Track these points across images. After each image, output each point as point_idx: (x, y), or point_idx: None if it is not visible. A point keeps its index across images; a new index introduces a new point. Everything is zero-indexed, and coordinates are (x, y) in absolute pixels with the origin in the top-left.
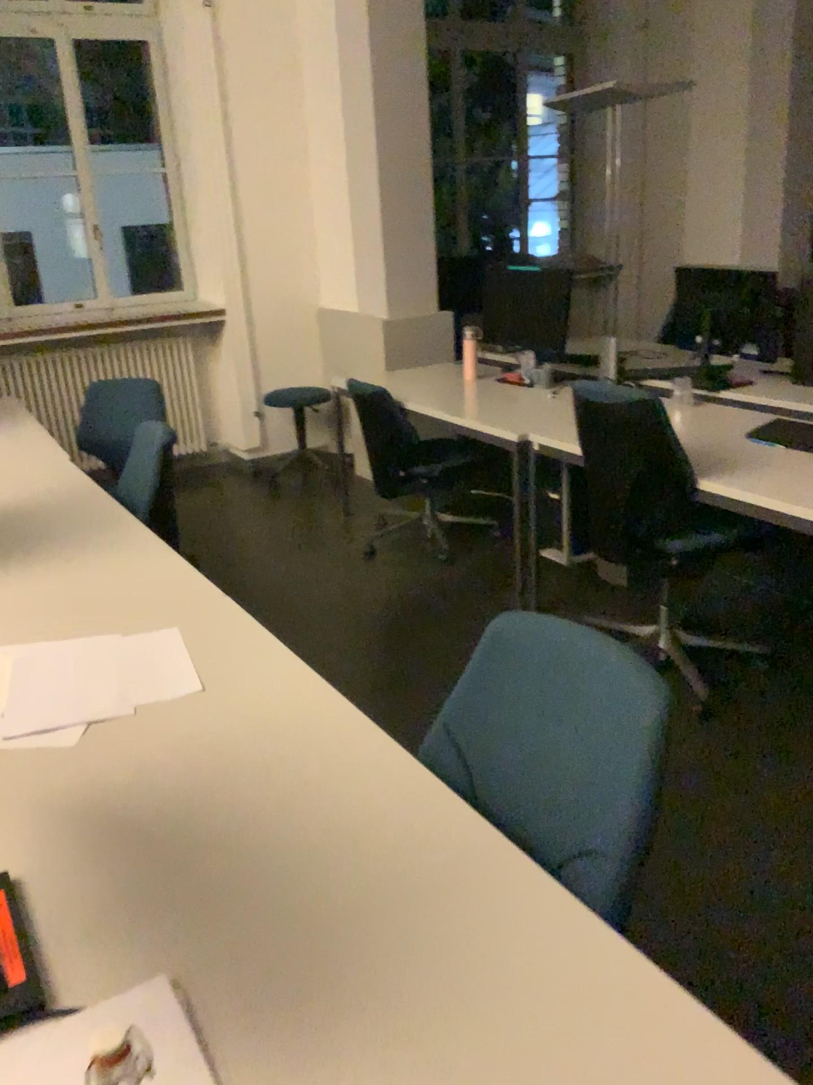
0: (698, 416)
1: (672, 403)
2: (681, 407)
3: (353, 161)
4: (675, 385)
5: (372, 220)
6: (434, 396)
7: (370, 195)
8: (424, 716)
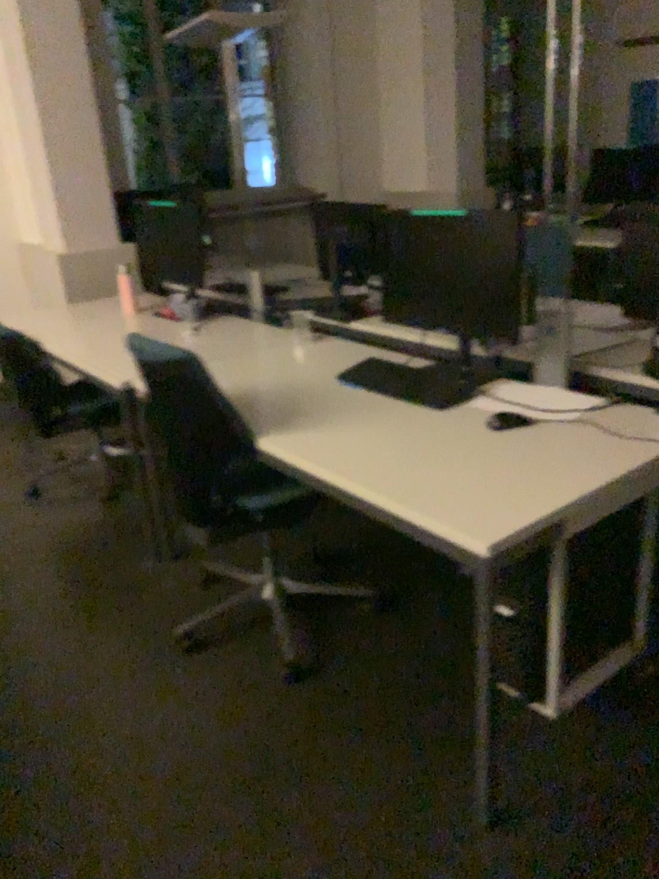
0: (309, 354)
1: (294, 339)
2: (299, 343)
3: (18, 101)
4: (313, 317)
5: (43, 160)
6: (83, 337)
7: (37, 135)
8: (5, 702)
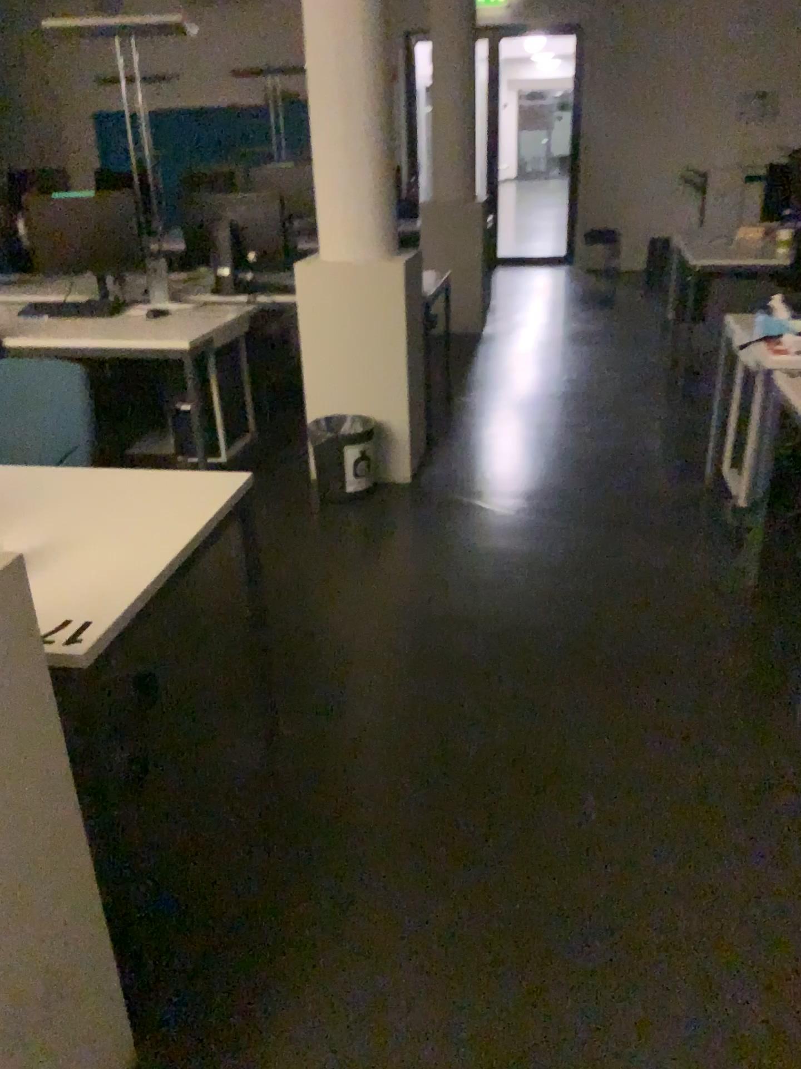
0: None
1: None
2: None
3: None
4: None
5: None
6: None
7: None
8: None
